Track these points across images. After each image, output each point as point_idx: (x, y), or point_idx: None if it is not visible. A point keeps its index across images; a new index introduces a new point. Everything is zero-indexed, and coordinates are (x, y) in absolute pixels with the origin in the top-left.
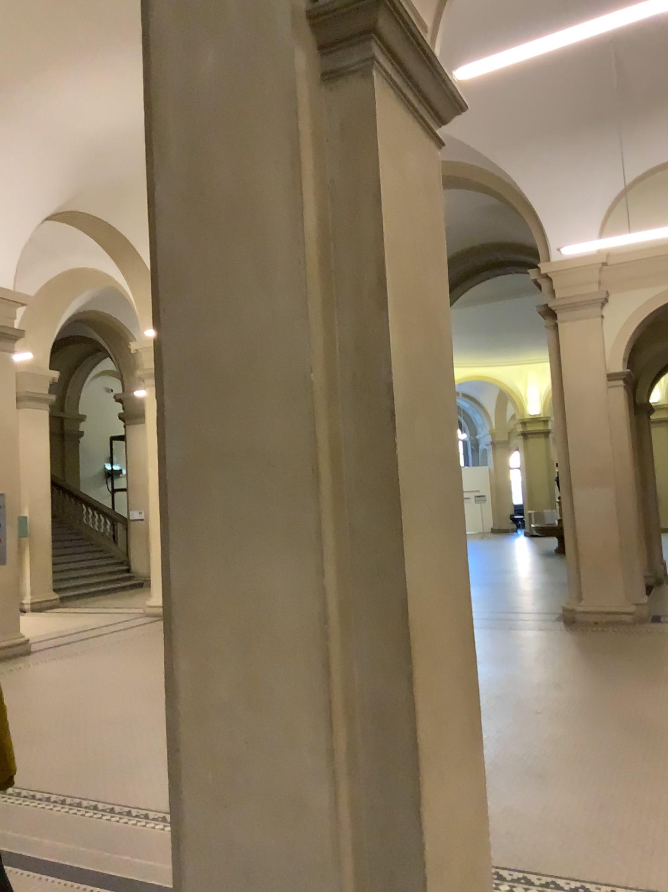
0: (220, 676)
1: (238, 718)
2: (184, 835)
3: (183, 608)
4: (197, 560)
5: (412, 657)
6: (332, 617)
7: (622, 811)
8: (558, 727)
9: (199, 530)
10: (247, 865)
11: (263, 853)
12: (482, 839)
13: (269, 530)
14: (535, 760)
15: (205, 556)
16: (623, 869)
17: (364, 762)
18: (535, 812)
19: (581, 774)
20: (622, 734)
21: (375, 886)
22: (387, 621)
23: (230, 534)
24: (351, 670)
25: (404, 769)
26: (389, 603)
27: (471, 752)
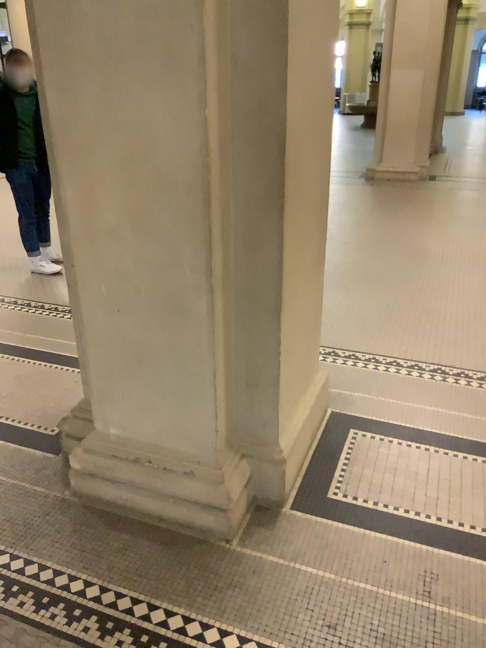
0: (104, 202)
1: (123, 240)
2: (83, 329)
3: (63, 137)
4: (72, 87)
5: (281, 191)
6: (210, 149)
7: (403, 308)
8: (361, 252)
9: (72, 53)
10: (137, 351)
11: (150, 343)
12: (317, 331)
13: (146, 55)
14: (343, 273)
15: (81, 83)
16: (402, 345)
17: (235, 277)
18: (342, 308)
19: (376, 283)
20: (407, 257)
21: (240, 366)
22: (261, 156)
23: (105, 59)
24: (226, 200)
25: (267, 282)
26: (264, 139)
27: (317, 270)
